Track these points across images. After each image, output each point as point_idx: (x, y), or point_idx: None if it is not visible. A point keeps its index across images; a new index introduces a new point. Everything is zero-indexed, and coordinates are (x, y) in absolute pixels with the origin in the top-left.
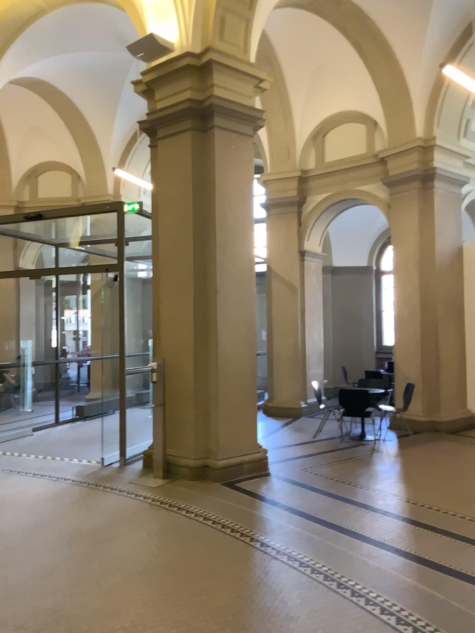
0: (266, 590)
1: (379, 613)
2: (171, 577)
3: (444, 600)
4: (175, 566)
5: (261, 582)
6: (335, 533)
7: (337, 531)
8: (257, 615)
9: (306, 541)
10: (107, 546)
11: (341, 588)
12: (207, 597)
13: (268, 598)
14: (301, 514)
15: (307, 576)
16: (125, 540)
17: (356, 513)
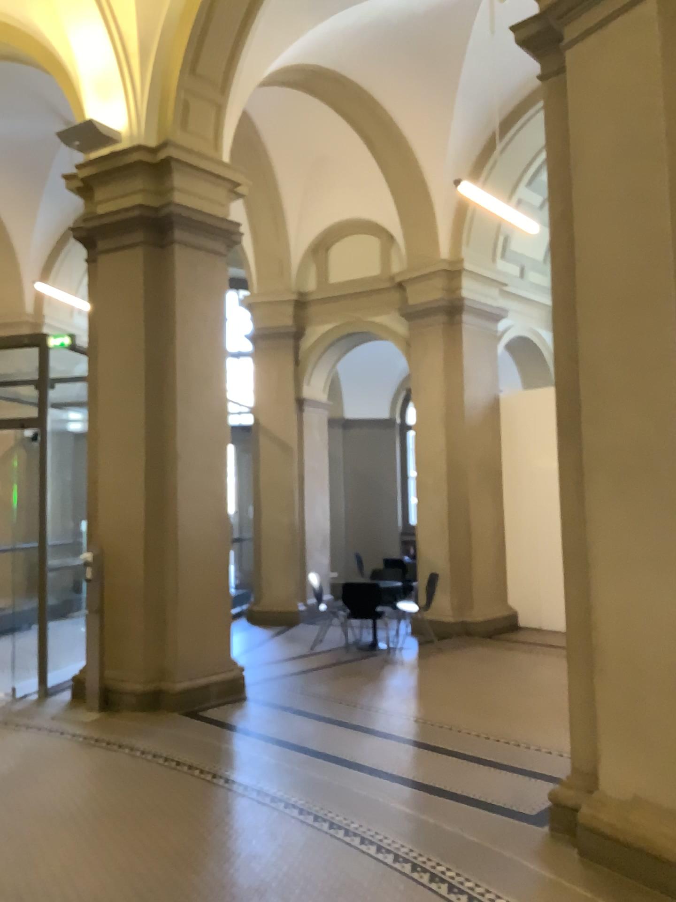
0: (225, 830)
1: (356, 843)
2: (106, 825)
3: (434, 825)
4: (110, 813)
5: (219, 822)
6: (319, 762)
7: (321, 760)
8: (211, 858)
9: (281, 773)
10: (20, 796)
11: (316, 821)
12: (150, 844)
13: (226, 839)
14: (279, 743)
15: (276, 811)
16: (45, 787)
17: (348, 738)
